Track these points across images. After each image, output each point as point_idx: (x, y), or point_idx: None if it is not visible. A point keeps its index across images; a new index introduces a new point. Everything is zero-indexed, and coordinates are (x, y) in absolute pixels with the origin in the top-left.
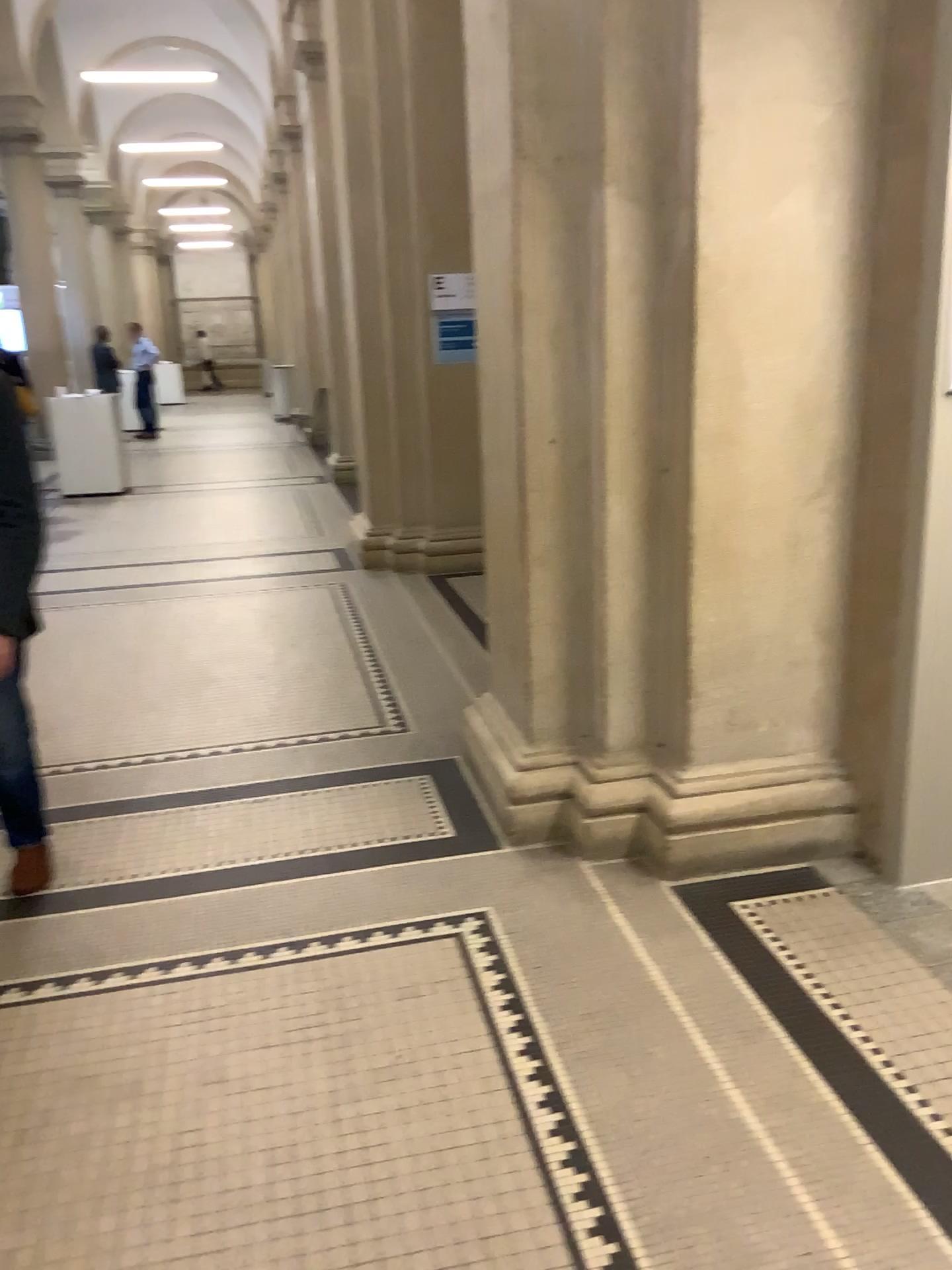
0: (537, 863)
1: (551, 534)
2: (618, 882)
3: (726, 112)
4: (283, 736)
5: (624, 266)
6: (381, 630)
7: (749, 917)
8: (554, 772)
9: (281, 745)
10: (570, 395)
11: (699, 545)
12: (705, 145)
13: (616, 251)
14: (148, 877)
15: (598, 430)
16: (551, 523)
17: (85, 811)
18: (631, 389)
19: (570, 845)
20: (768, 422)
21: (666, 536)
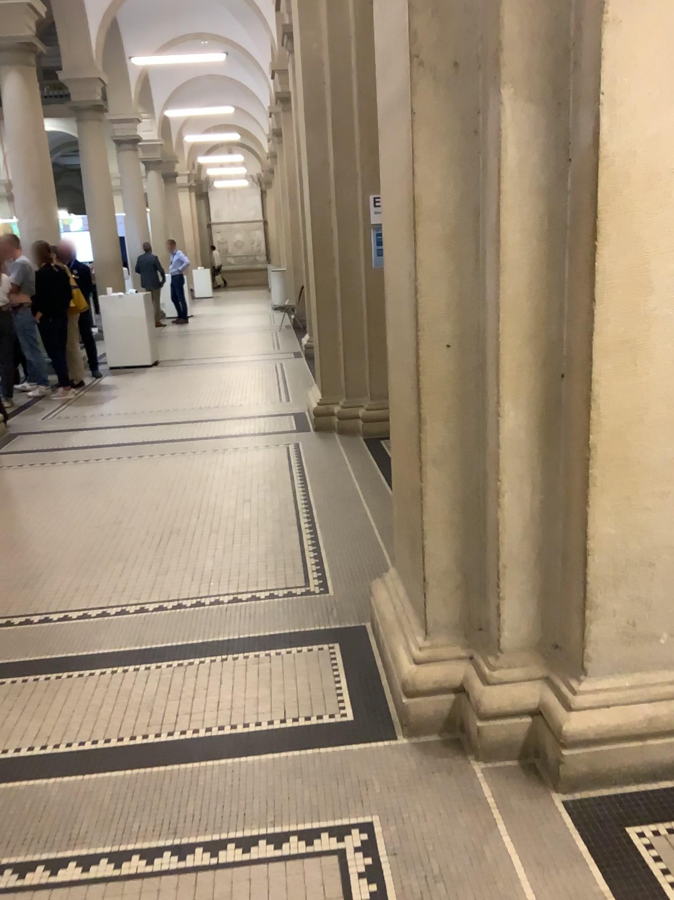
0: (428, 760)
1: (446, 439)
2: (508, 790)
3: (634, 0)
4: (219, 594)
5: (521, 171)
6: (318, 490)
7: (646, 851)
8: (447, 668)
9: (216, 603)
10: (466, 303)
11: (597, 458)
12: (611, 37)
13: (513, 156)
14: (68, 747)
15: (493, 339)
16: (446, 428)
17: (36, 666)
18: (527, 298)
19: (462, 740)
20: (673, 331)
21: (562, 448)
